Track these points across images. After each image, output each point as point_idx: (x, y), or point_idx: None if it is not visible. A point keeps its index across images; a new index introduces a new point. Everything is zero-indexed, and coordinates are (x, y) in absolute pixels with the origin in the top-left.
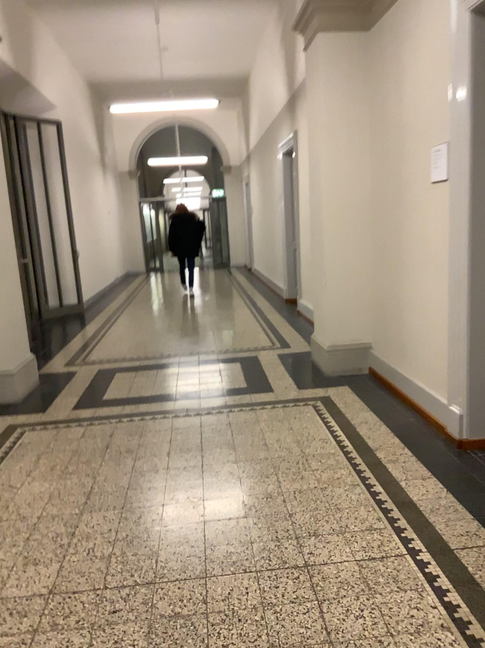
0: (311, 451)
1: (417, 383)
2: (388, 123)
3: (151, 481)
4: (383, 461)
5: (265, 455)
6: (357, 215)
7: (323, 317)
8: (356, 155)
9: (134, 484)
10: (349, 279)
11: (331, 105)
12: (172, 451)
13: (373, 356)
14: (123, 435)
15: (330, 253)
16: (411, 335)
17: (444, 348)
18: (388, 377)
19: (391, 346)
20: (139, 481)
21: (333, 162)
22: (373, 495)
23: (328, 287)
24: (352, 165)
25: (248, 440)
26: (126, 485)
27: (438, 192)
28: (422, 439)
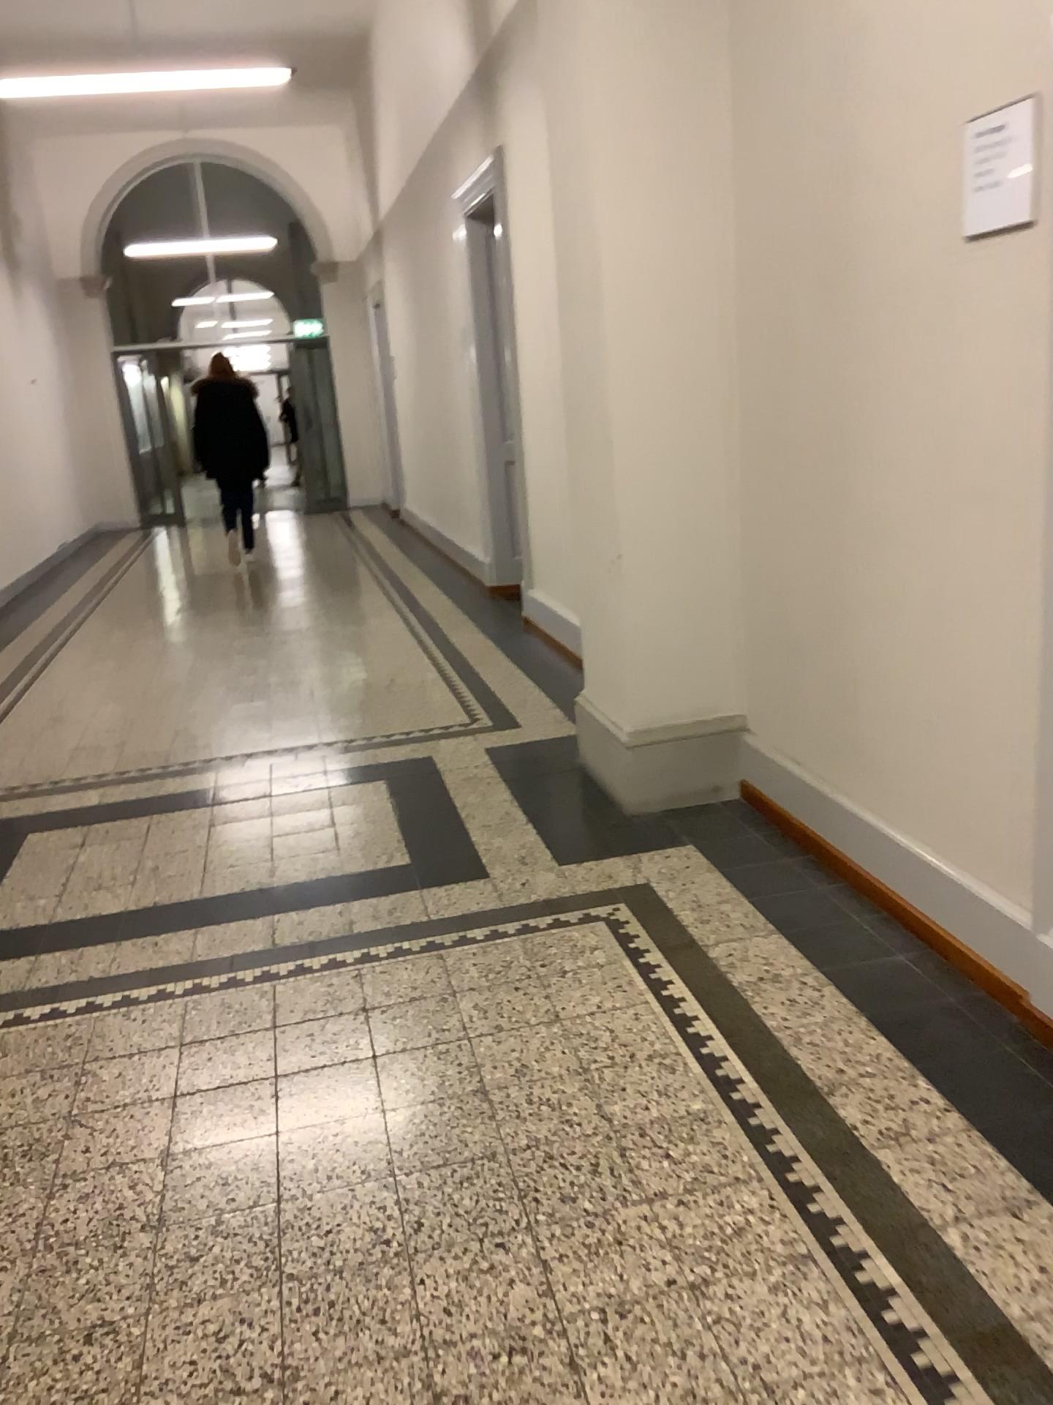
0: (628, 1108)
1: (909, 847)
2: (793, 75)
3: (97, 1298)
4: (868, 1143)
5: (486, 1140)
6: (701, 357)
7: (613, 653)
8: (695, 181)
9: (36, 1317)
10: (683, 544)
11: (616, 33)
12: (179, 1138)
13: (752, 753)
14: (22, 1080)
15: (627, 471)
16: (883, 707)
17: (1026, 763)
18: (806, 816)
19: (812, 732)
20: (54, 1300)
21: (629, 203)
22: (872, 1307)
23: (625, 568)
24: (684, 209)
25: (427, 1070)
26: (5, 1323)
27: (994, 267)
28: (957, 1036)
